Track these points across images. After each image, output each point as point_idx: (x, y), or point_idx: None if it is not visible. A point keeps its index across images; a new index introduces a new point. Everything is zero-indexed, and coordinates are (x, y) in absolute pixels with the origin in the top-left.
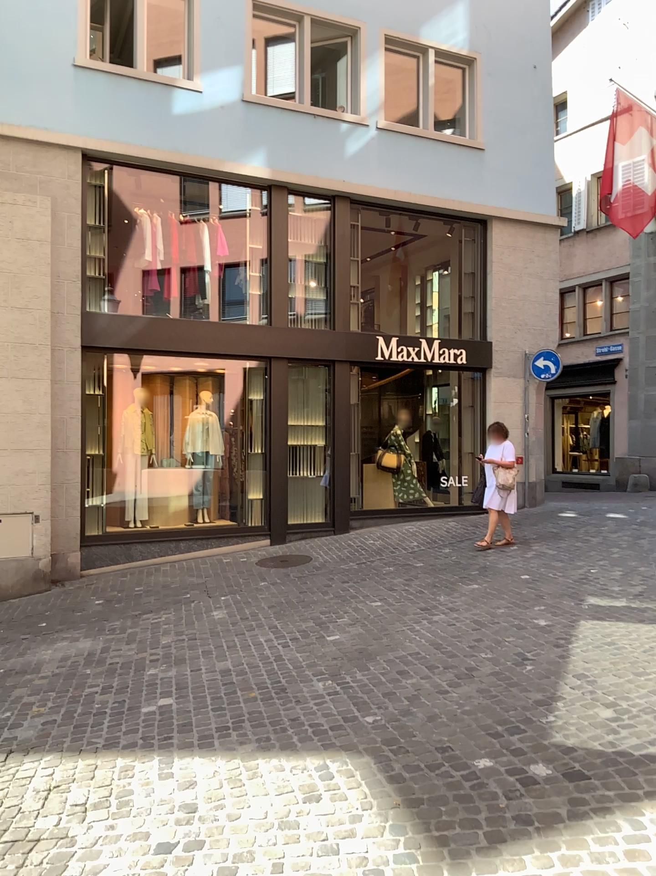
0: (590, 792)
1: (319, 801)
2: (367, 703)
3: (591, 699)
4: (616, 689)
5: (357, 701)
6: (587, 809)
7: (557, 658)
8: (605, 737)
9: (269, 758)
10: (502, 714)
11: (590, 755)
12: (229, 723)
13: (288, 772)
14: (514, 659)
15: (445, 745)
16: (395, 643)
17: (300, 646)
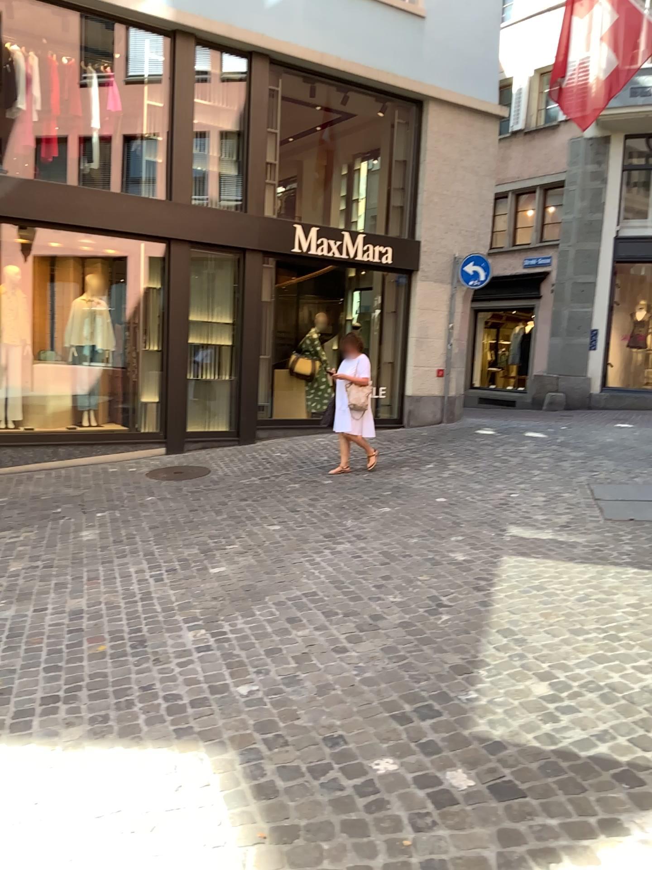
0: (527, 821)
1: (152, 832)
2: (243, 667)
3: (522, 667)
4: (551, 653)
5: (232, 662)
6: (524, 853)
7: (479, 607)
8: (541, 727)
9: (100, 751)
10: (412, 688)
11: (524, 756)
12: (59, 693)
13: (121, 776)
14: (428, 607)
15: (336, 735)
16: (288, 582)
17: (173, 582)
